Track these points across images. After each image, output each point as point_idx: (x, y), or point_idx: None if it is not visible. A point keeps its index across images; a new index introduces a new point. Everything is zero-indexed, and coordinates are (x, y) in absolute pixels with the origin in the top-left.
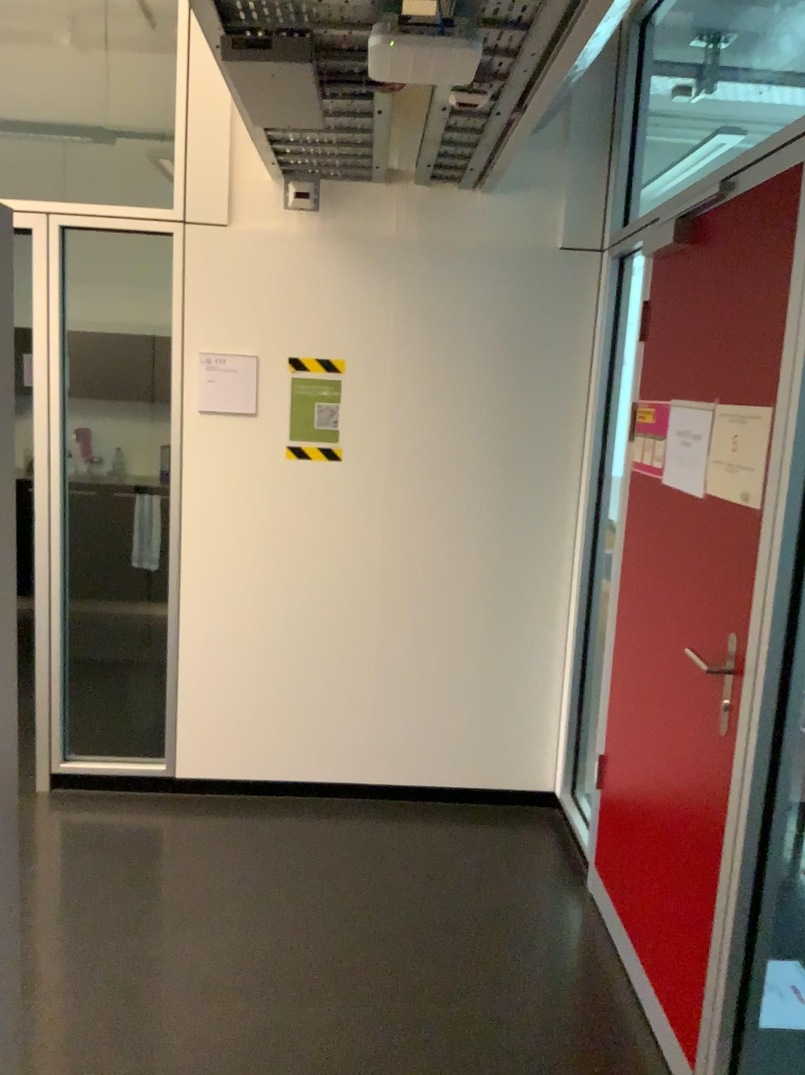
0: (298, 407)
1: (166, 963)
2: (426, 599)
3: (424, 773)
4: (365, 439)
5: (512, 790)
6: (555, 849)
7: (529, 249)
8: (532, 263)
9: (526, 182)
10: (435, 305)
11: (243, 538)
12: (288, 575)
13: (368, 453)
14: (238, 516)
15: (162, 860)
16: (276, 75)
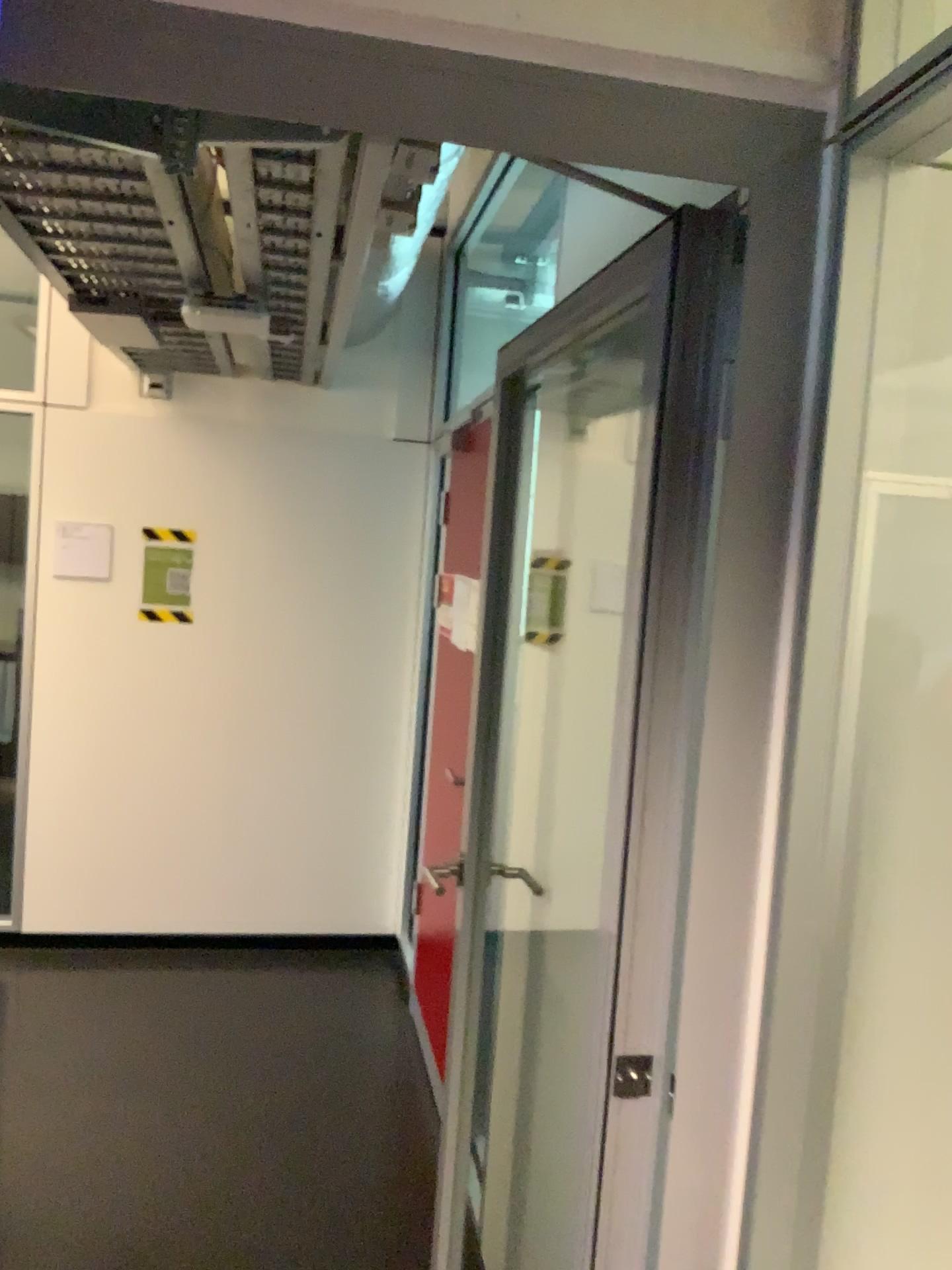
0: (149, 573)
1: (4, 1071)
2: (271, 751)
3: (270, 919)
4: (213, 603)
5: (355, 933)
6: (386, 979)
7: (364, 436)
8: (367, 448)
9: (361, 378)
10: (278, 482)
11: (95, 695)
12: (138, 730)
13: (216, 615)
14: (89, 675)
15: (5, 999)
16: (115, 315)
